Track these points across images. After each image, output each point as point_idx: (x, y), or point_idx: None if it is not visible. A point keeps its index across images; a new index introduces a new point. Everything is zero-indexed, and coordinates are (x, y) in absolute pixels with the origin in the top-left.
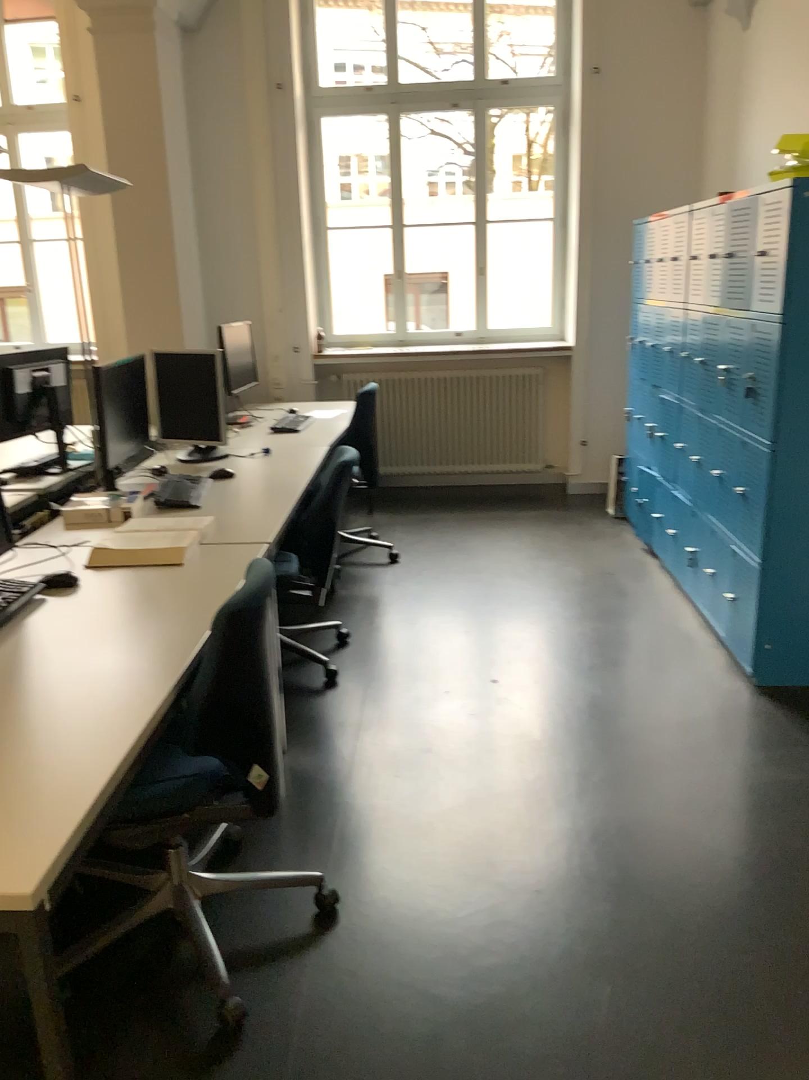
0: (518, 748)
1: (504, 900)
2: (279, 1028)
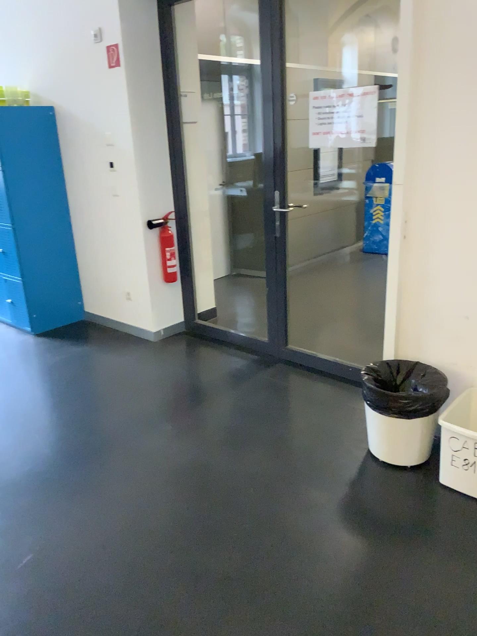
0: None
1: None
2: None
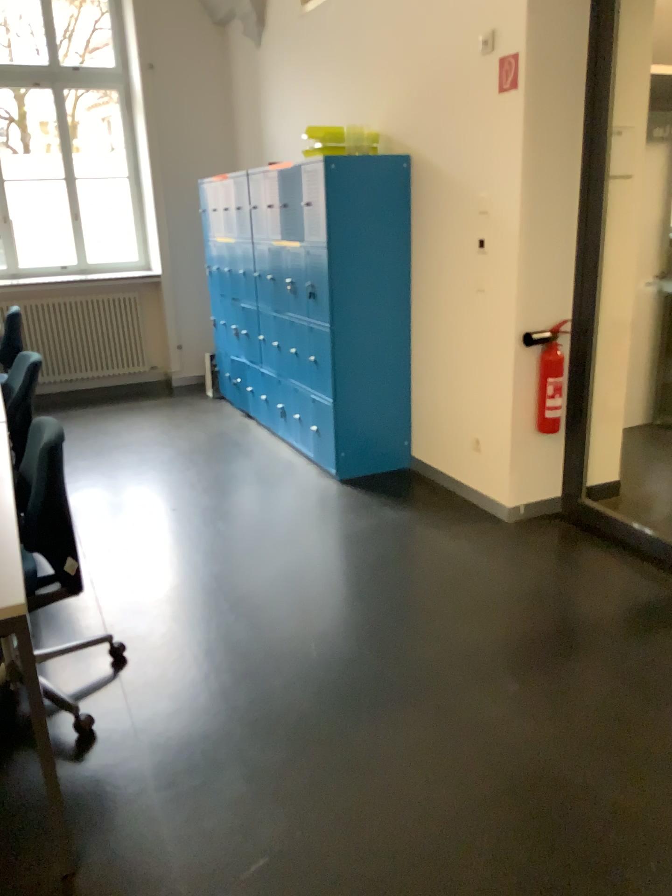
0: (207, 543)
1: (235, 620)
2: (121, 722)
